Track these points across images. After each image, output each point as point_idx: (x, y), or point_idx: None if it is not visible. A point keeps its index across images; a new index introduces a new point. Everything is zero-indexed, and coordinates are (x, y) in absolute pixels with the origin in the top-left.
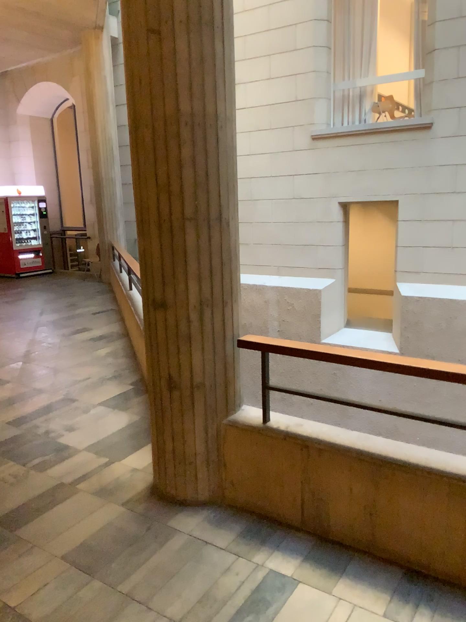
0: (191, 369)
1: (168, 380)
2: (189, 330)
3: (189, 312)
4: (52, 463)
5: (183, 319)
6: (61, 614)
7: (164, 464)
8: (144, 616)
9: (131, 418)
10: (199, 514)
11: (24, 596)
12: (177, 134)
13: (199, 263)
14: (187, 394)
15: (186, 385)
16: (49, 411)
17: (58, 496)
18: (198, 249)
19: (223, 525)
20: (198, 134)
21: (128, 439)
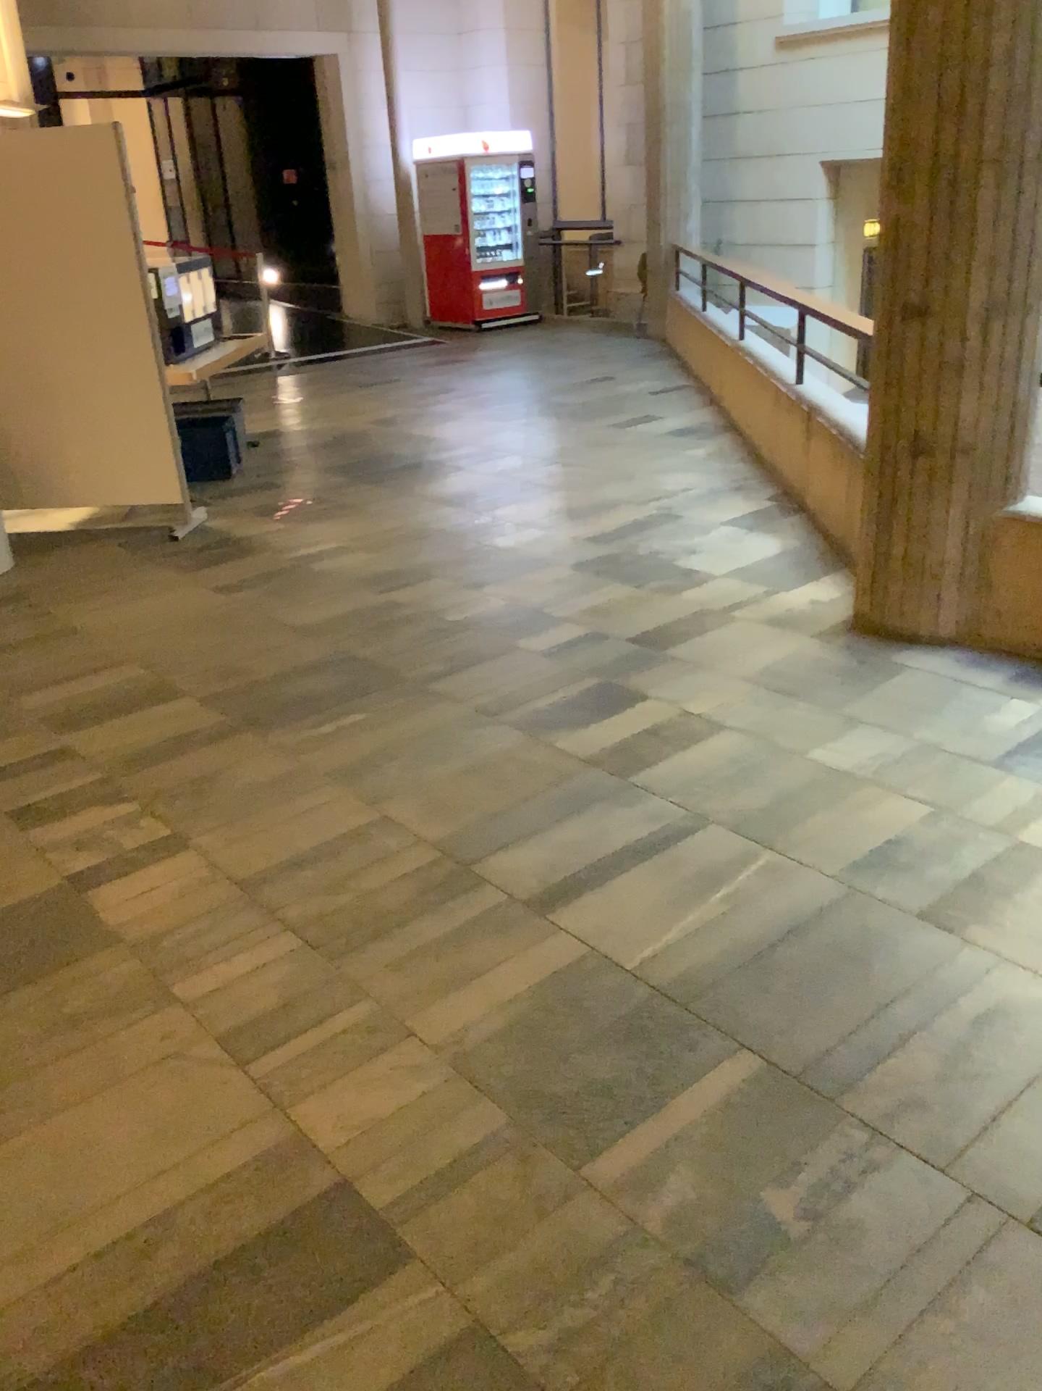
0: (955, 422)
1: (913, 440)
2: (959, 356)
3: (964, 326)
4: (682, 586)
5: (953, 338)
6: (767, 725)
7: (885, 579)
8: (882, 737)
9: (790, 540)
10: (940, 654)
11: (709, 706)
12: (988, 15)
13: (994, 241)
14: (942, 464)
15: (942, 449)
16: (646, 525)
17: (709, 619)
18: (994, 217)
19: (981, 665)
20: (1025, 12)
21: (795, 565)
